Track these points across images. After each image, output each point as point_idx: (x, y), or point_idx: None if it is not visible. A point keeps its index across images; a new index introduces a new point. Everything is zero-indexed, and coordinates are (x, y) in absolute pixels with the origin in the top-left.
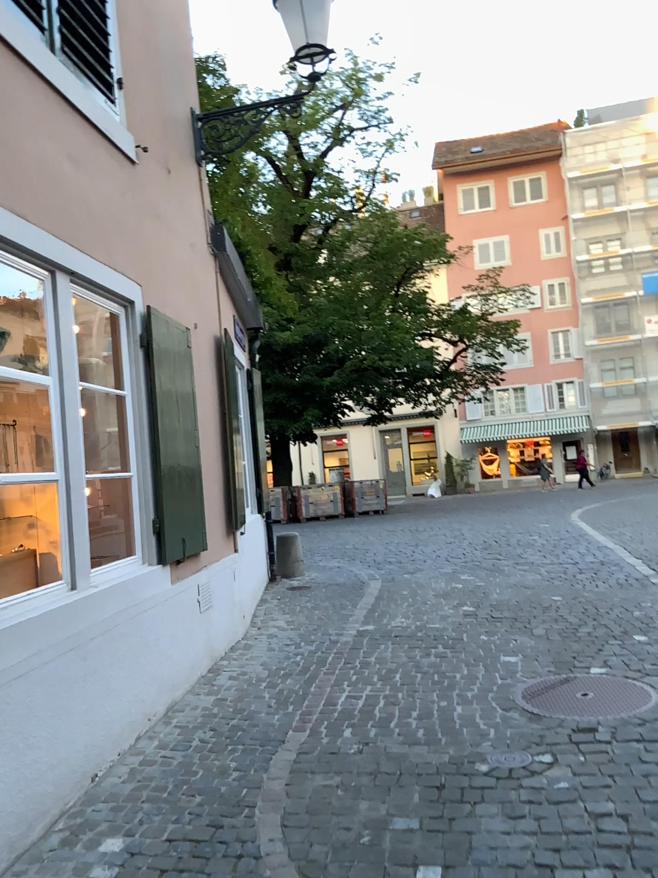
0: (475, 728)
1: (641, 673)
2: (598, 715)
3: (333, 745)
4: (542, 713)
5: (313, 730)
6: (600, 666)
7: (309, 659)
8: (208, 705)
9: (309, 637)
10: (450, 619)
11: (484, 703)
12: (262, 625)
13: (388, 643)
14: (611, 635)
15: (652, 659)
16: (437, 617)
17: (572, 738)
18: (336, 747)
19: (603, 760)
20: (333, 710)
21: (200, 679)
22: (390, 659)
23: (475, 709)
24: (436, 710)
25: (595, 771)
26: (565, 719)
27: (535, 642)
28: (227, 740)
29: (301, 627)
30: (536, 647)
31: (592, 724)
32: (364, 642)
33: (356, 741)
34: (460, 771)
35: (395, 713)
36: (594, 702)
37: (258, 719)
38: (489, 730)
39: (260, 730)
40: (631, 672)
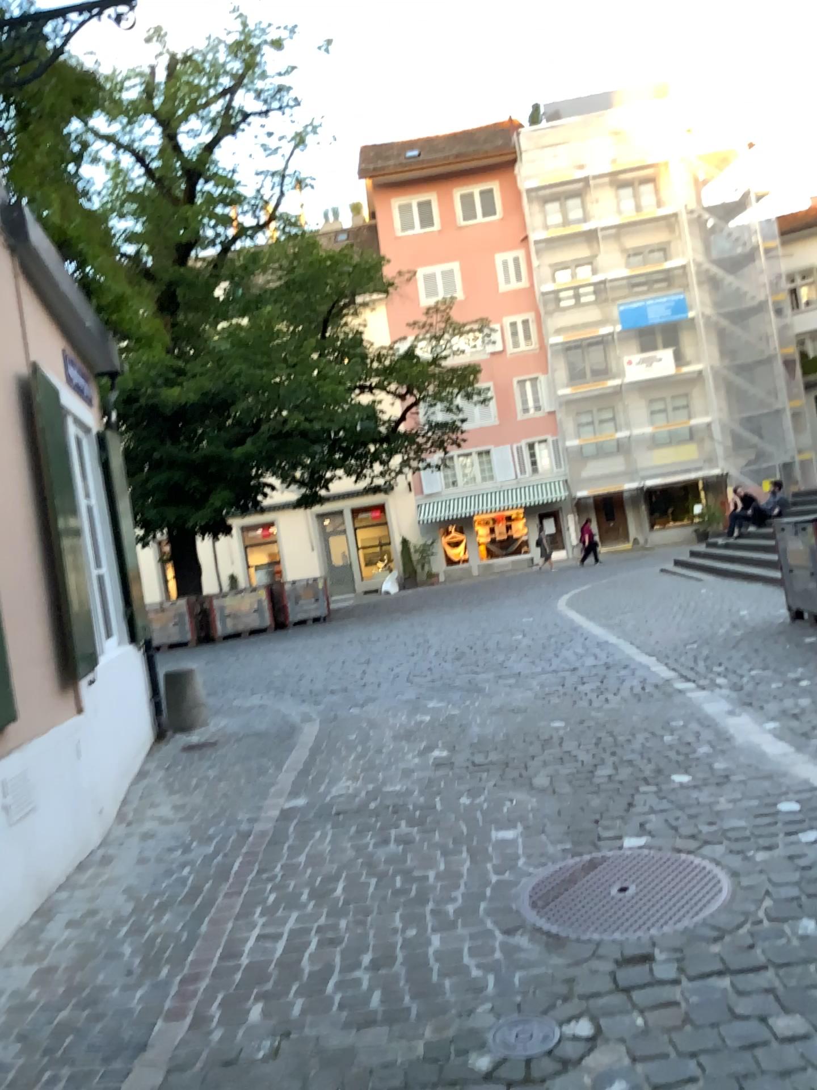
0: (463, 980)
1: (699, 842)
2: (652, 931)
3: (228, 1050)
4: (566, 936)
5: (197, 1018)
6: (639, 837)
7: (200, 874)
8: (19, 990)
9: (206, 830)
10: (416, 777)
11: (474, 928)
12: (135, 817)
13: (325, 829)
14: (644, 783)
15: (710, 817)
16: (397, 777)
17: (619, 983)
18: (232, 1055)
19: (676, 1023)
20: (232, 972)
21: (13, 938)
22: (328, 858)
23: (462, 941)
24: (400, 951)
25: (667, 1050)
26: (602, 945)
27: (539, 805)
28: (41, 1064)
29: (194, 814)
30: (541, 813)
31: (646, 952)
32: (289, 831)
33: (268, 1036)
34: (445, 1080)
35: (333, 967)
36: (640, 905)
37: (103, 1007)
38: (486, 981)
39: (105, 1031)
40: (684, 843)
